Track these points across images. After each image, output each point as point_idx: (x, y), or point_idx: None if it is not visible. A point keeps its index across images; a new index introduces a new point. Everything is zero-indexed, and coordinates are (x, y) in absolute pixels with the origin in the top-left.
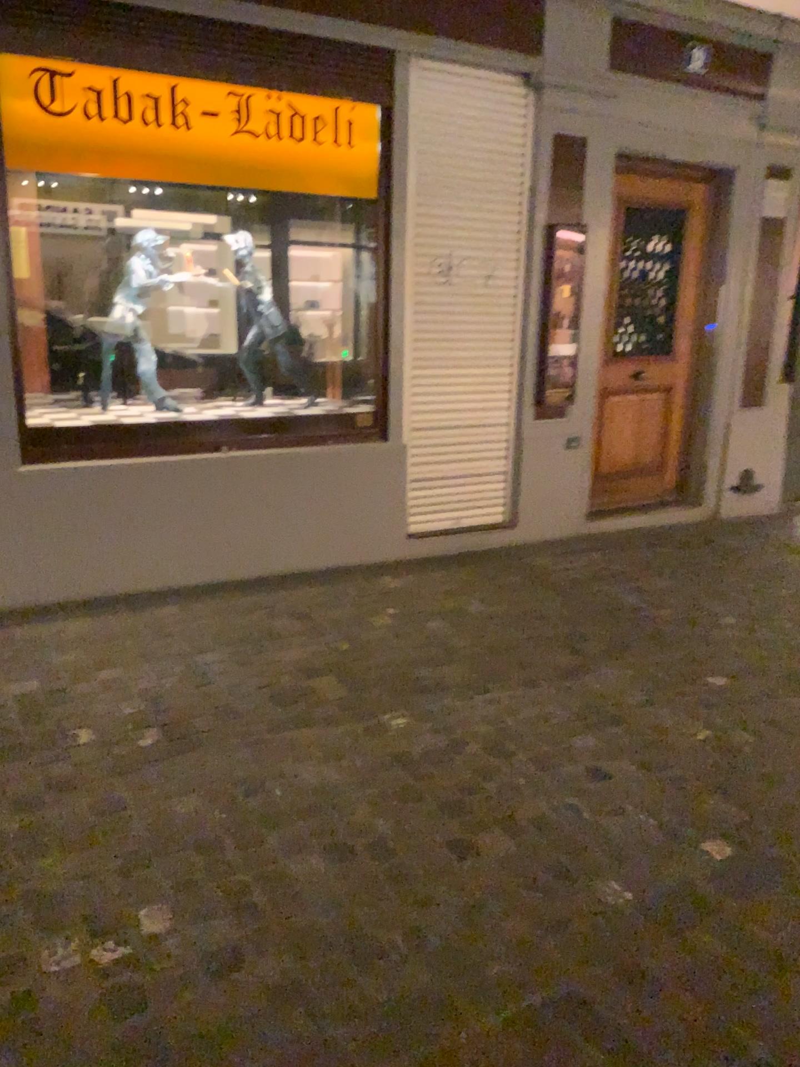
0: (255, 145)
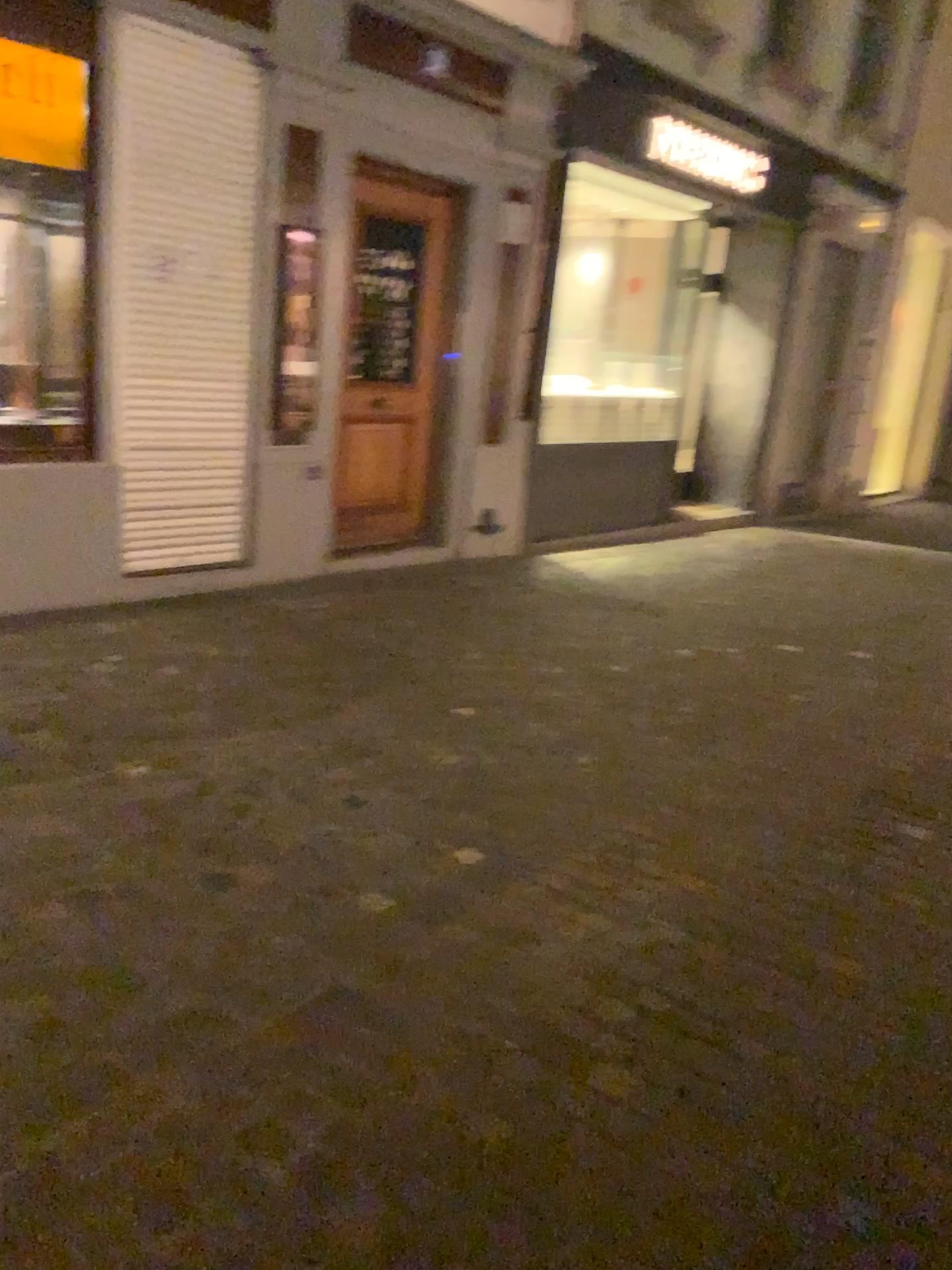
0: None
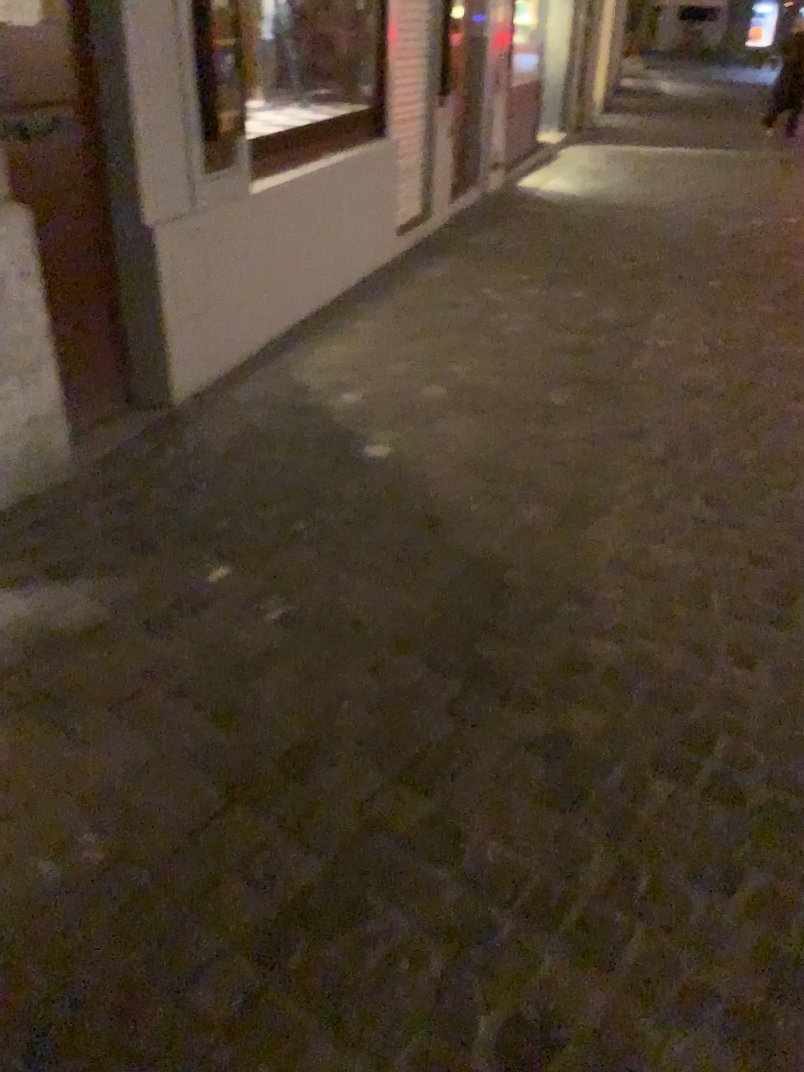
0: None
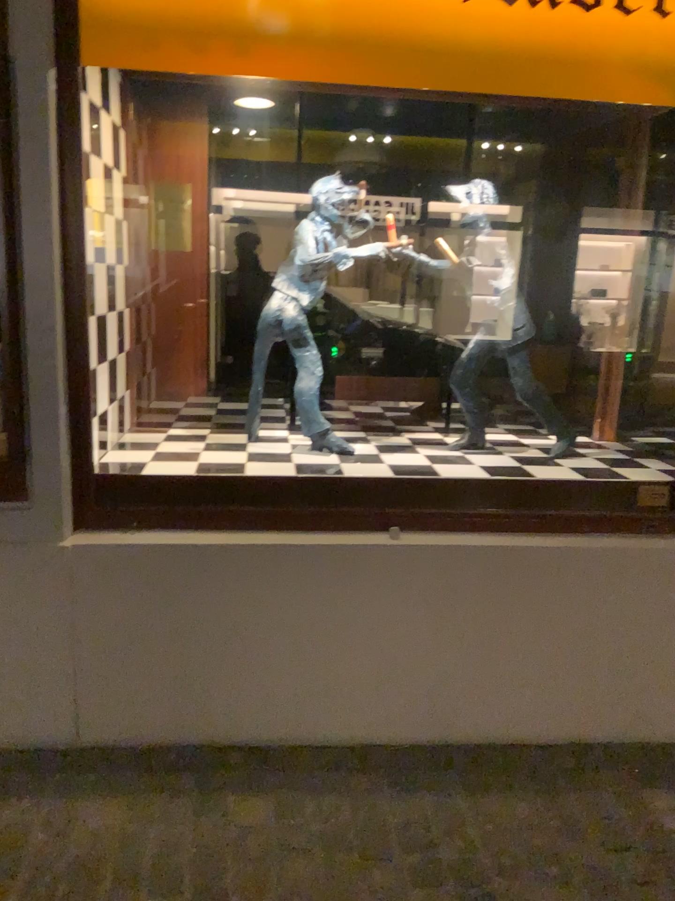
0: (504, 17)
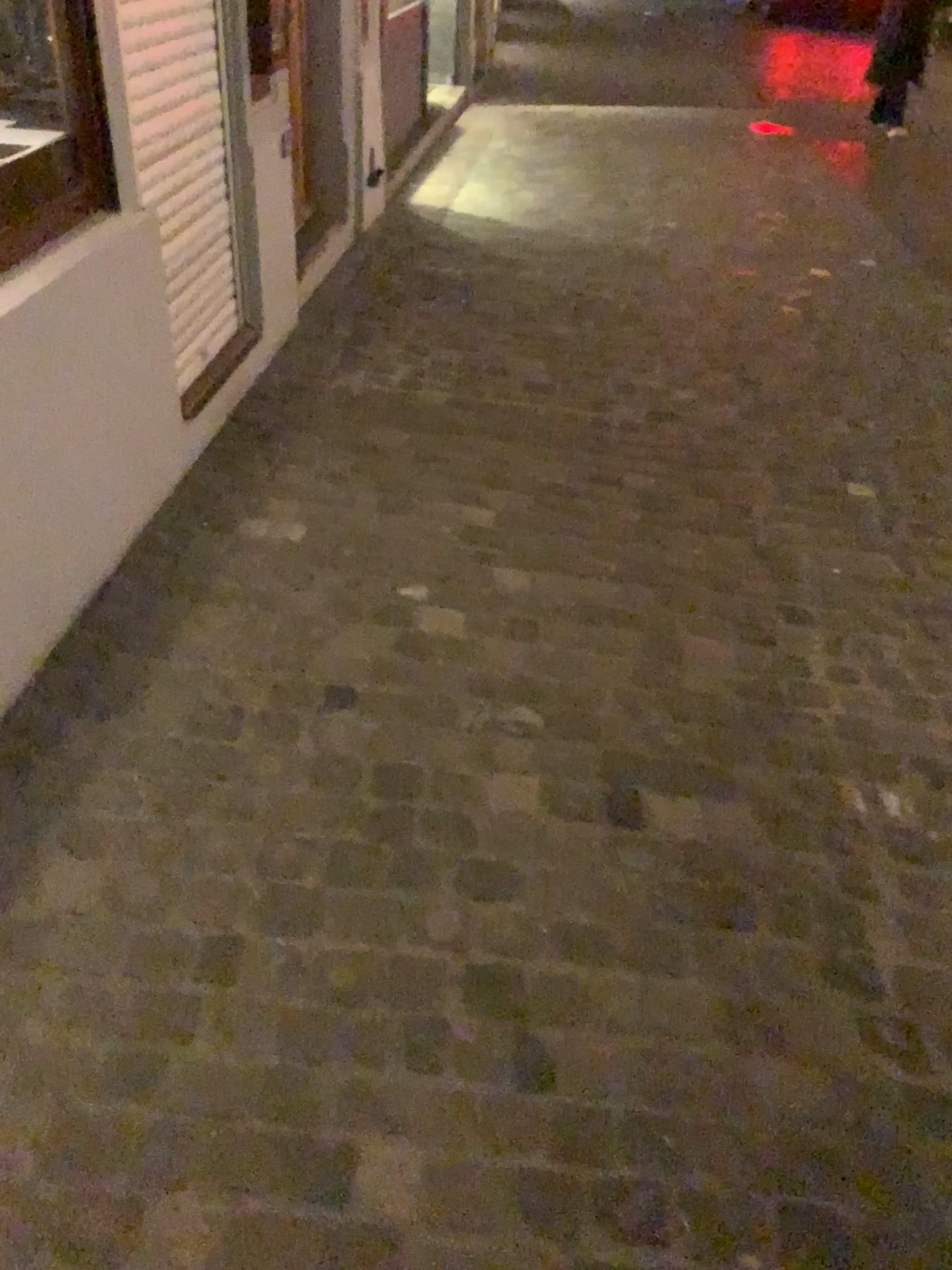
0: None
